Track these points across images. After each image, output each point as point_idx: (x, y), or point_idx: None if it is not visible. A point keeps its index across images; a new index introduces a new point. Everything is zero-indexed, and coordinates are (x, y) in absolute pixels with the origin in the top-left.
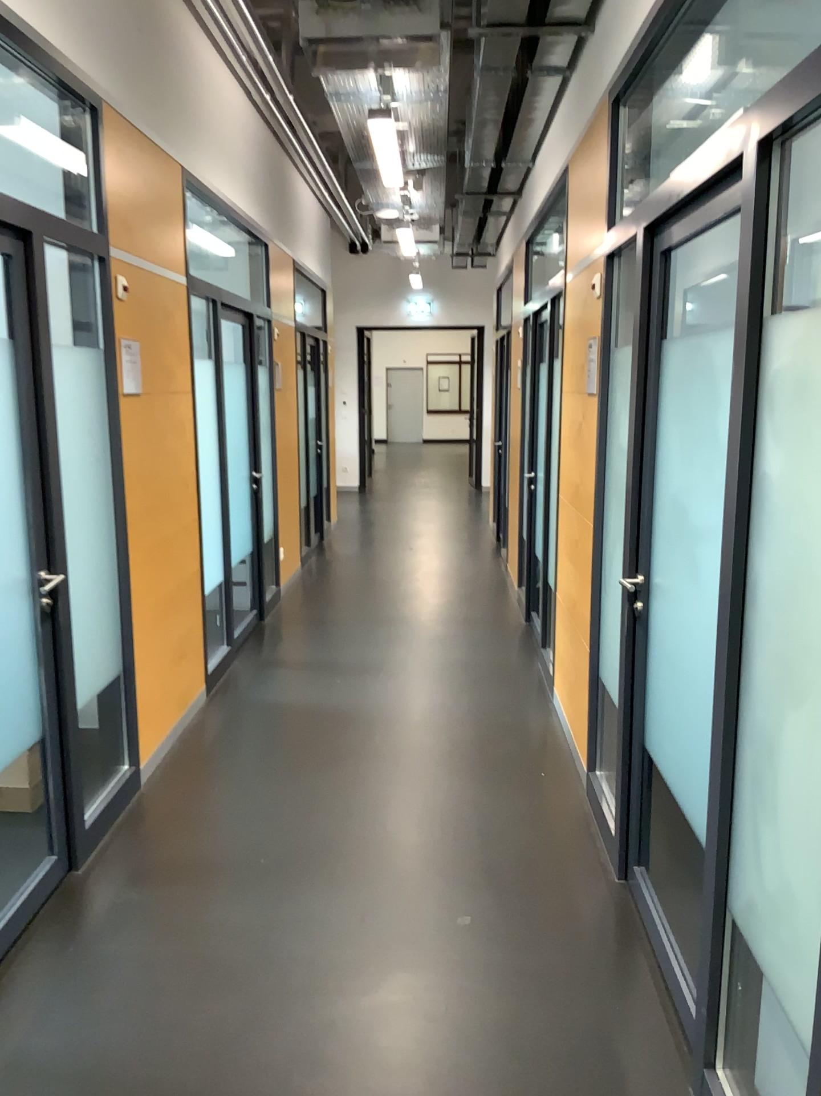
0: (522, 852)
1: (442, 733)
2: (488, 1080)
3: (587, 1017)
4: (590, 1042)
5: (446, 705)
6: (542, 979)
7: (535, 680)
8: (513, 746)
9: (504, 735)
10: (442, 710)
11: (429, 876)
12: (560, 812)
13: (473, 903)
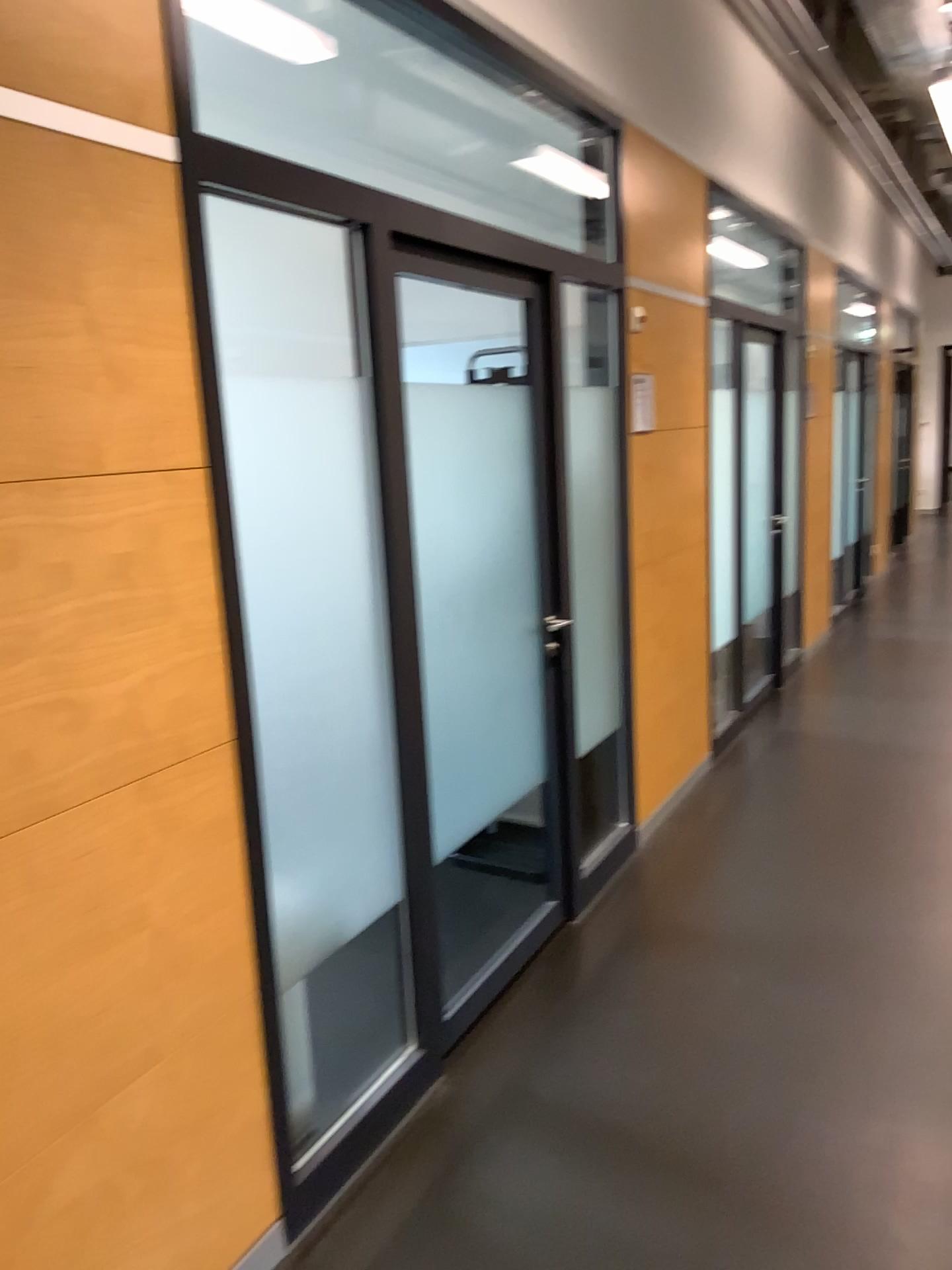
0: None
1: None
2: None
3: None
4: None
5: None
6: None
7: None
8: None
9: None
10: None
11: None
12: None
13: None
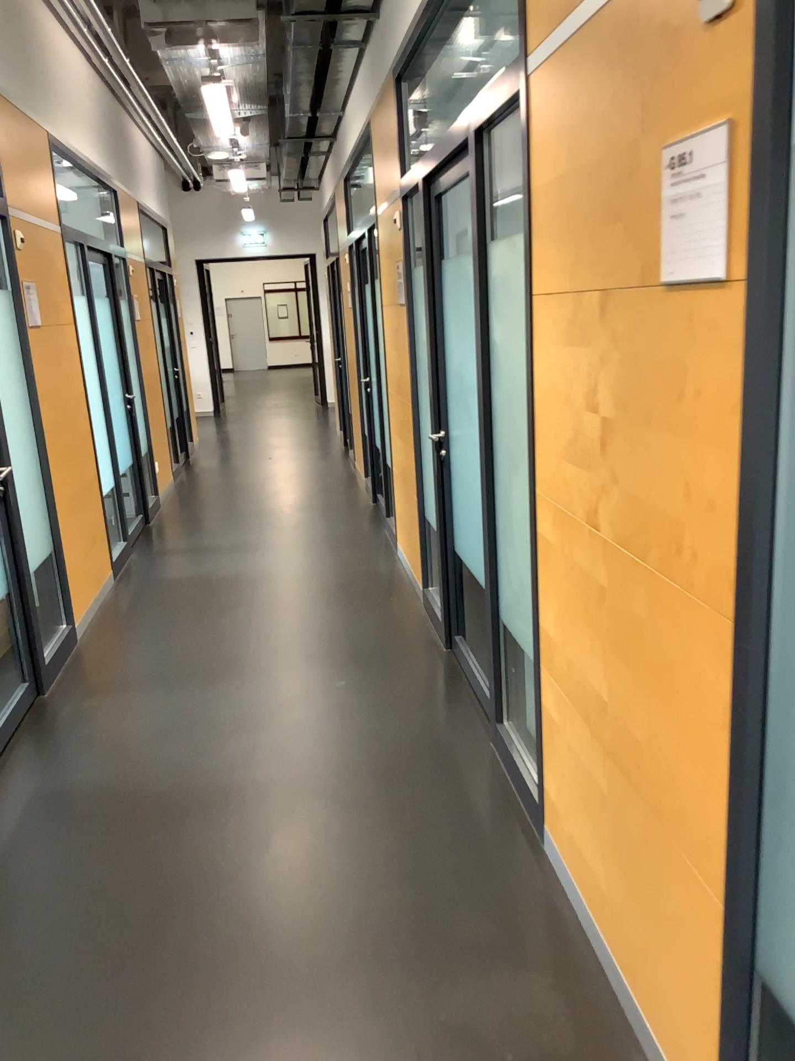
0: (377, 642)
1: (312, 581)
2: (363, 755)
3: (426, 719)
4: (427, 729)
5: (312, 563)
6: (395, 704)
7: (382, 539)
8: (367, 582)
9: (360, 577)
10: (310, 566)
11: (312, 663)
12: (405, 617)
13: (345, 673)
